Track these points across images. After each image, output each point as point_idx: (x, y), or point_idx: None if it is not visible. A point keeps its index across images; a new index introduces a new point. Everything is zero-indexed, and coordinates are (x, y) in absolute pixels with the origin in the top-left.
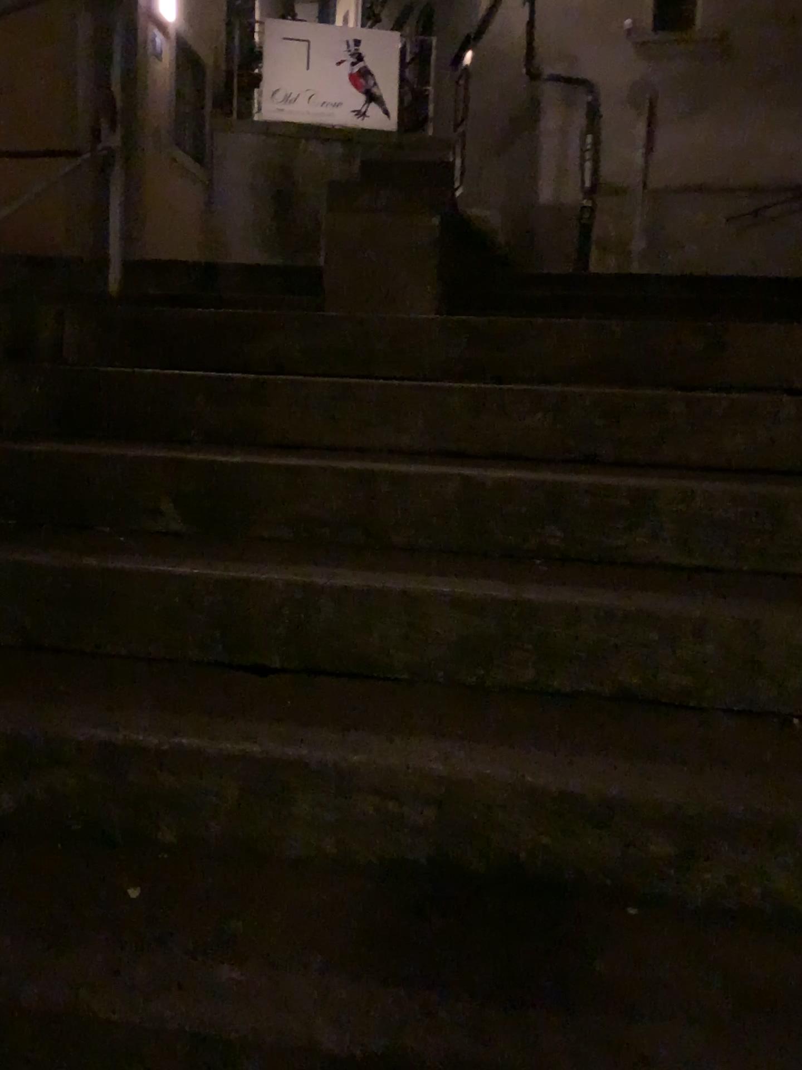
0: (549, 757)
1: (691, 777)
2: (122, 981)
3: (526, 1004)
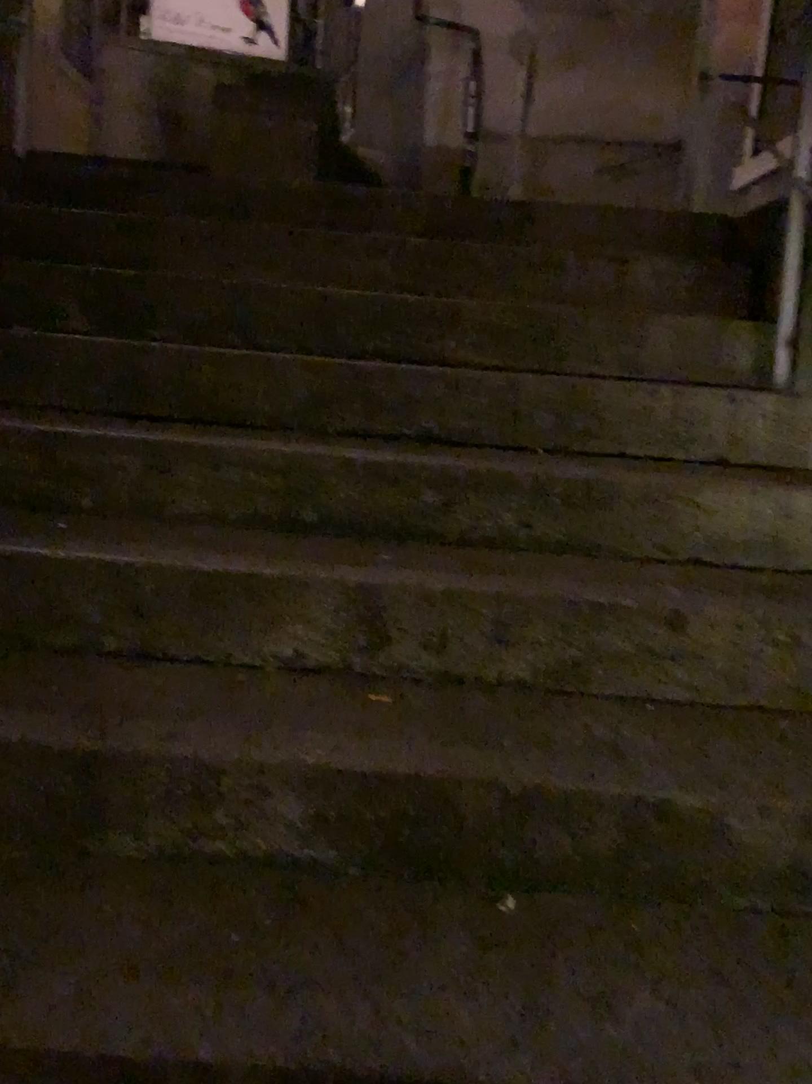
0: (365, 451)
1: (461, 462)
2: (64, 551)
3: (336, 563)
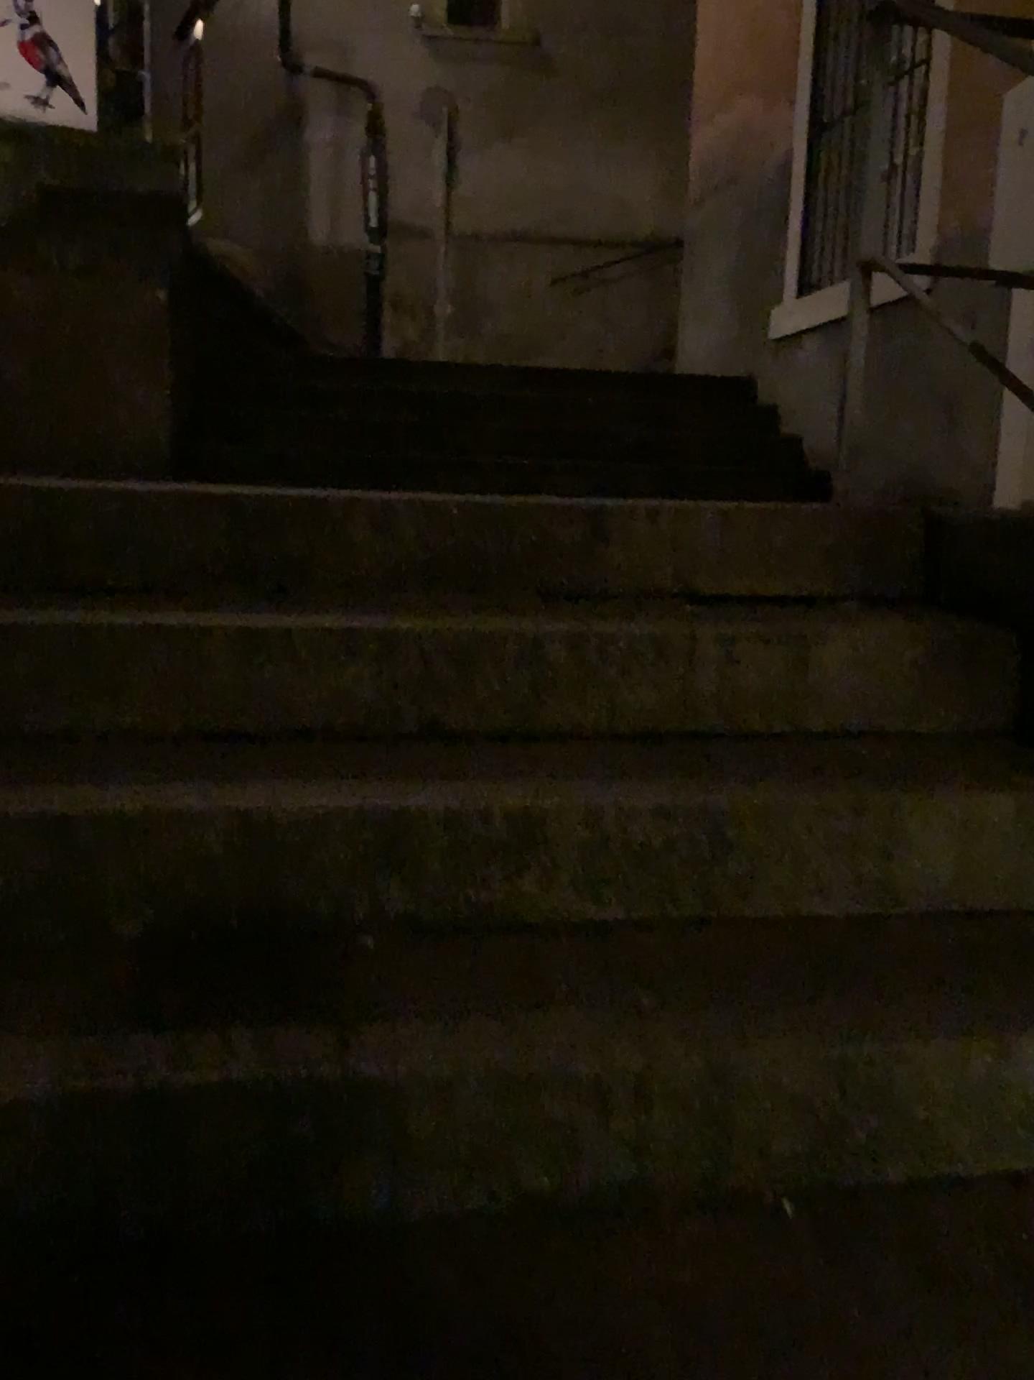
0: None
1: None
2: None
3: None
